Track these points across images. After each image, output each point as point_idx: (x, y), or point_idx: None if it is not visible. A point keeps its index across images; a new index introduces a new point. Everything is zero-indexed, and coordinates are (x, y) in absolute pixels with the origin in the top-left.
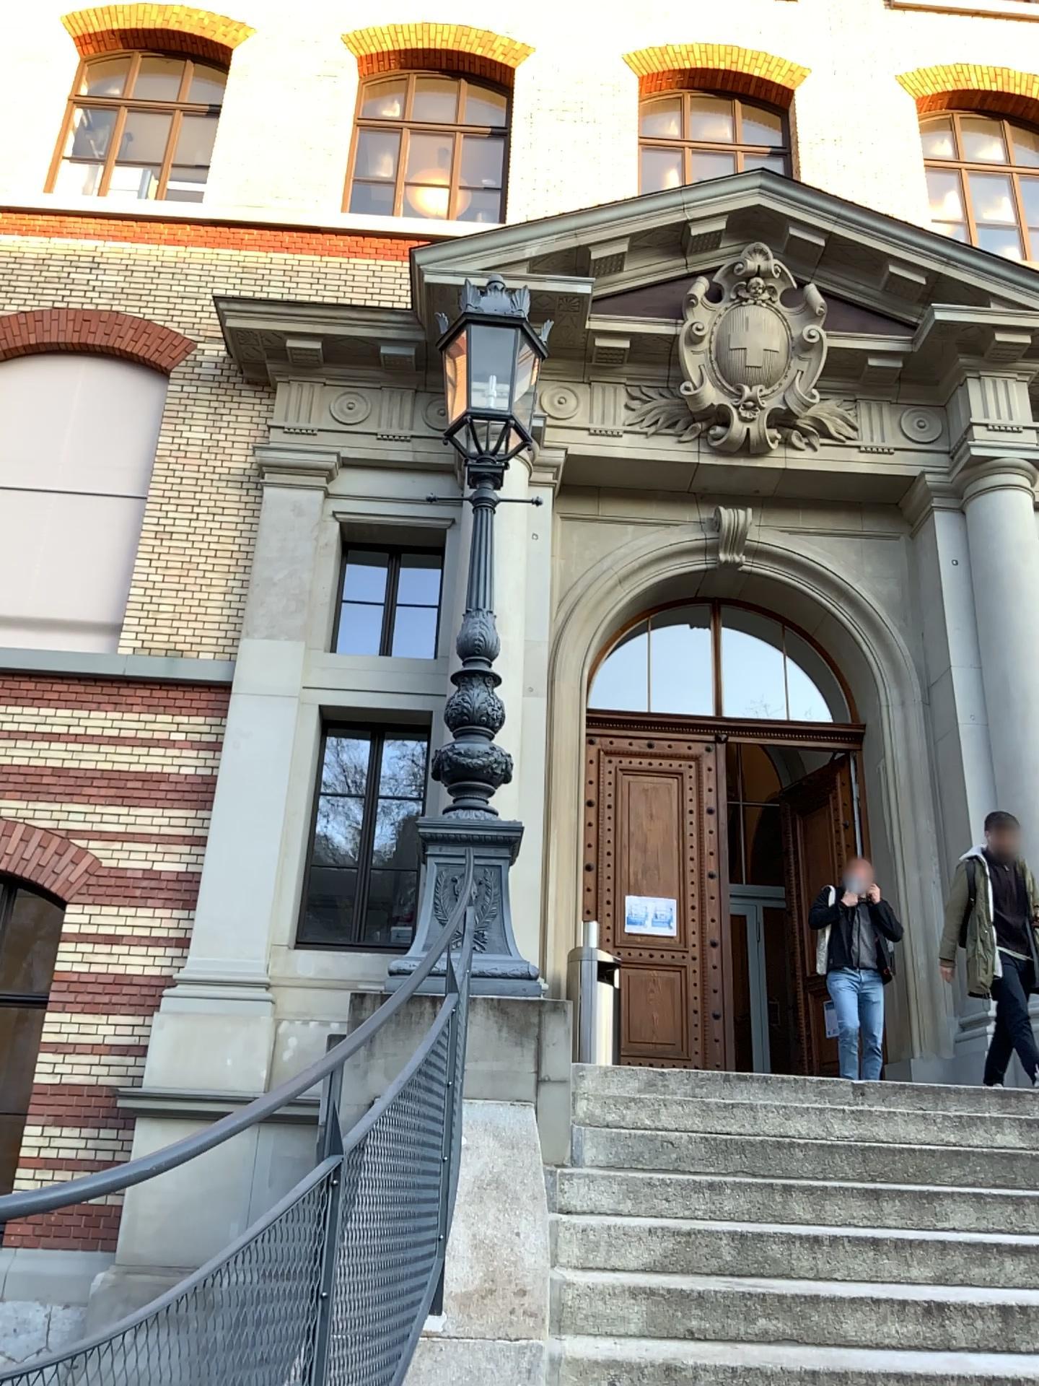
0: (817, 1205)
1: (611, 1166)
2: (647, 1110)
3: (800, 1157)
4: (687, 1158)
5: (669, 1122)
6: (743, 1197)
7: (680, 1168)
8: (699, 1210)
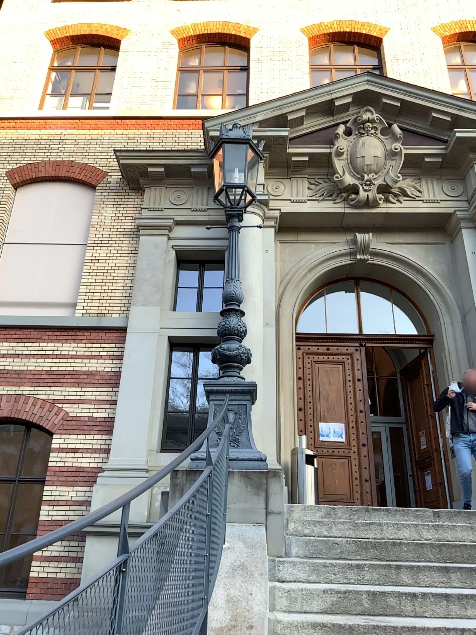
0: (415, 577)
1: (307, 557)
2: (326, 528)
3: (405, 551)
4: (346, 552)
5: (337, 534)
6: (375, 573)
7: (342, 558)
8: (352, 581)
